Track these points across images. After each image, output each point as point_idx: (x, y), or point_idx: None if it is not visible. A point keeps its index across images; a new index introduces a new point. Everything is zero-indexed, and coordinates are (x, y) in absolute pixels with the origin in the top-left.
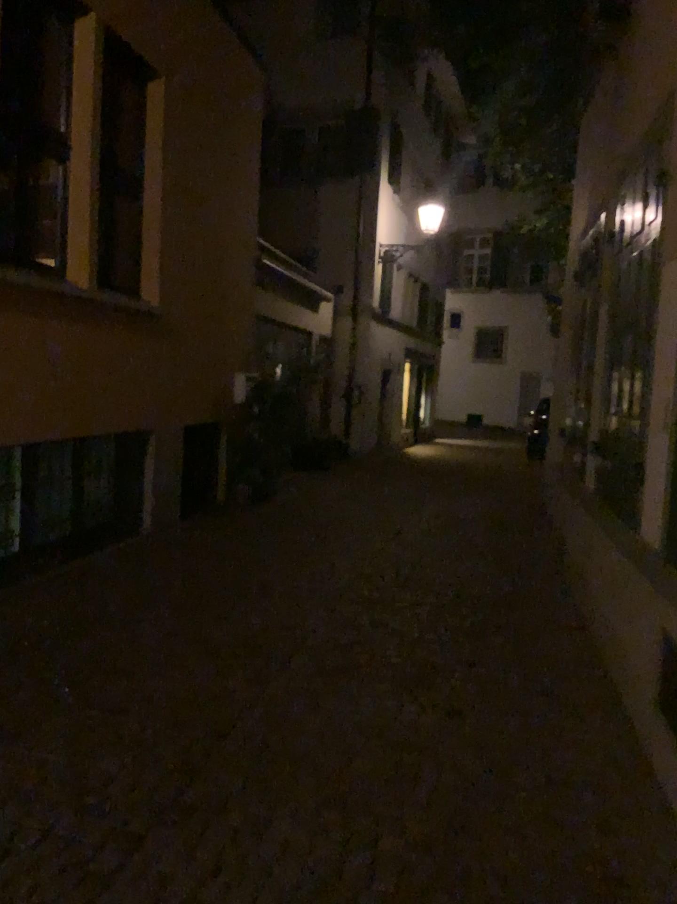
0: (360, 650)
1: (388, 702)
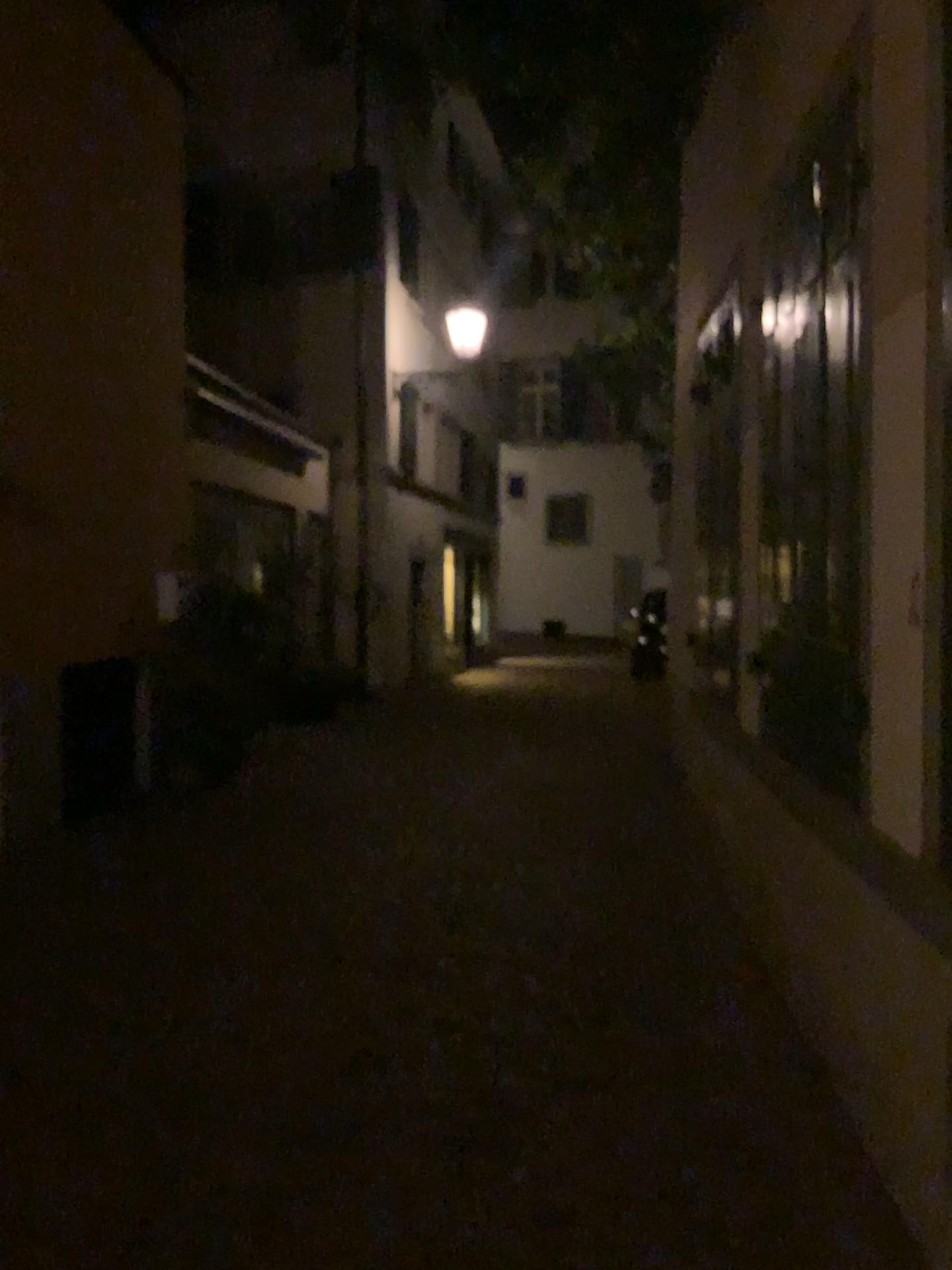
0: (363, 1080)
1: (414, 1210)
